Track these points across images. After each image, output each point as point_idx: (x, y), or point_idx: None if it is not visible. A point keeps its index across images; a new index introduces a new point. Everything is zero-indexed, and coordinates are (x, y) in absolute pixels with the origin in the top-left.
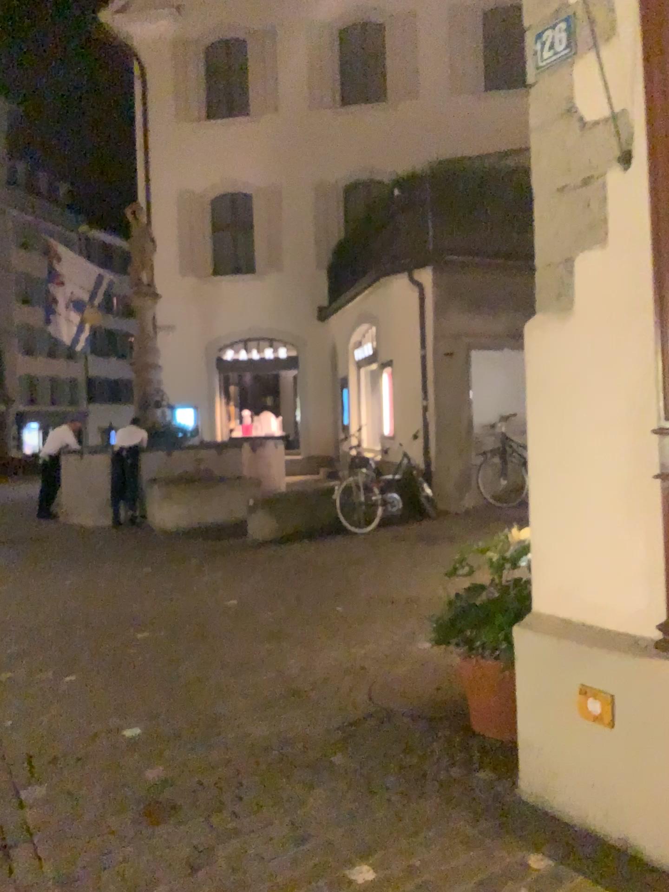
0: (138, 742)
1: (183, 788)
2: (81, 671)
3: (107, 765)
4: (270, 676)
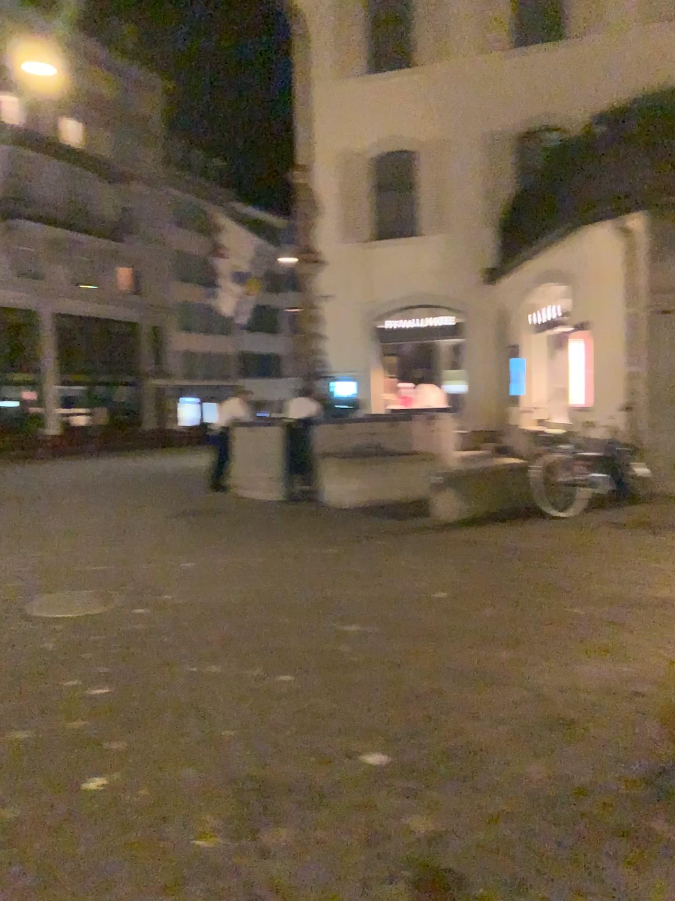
0: (383, 772)
1: (461, 850)
2: (294, 670)
3: (356, 804)
4: (520, 692)
